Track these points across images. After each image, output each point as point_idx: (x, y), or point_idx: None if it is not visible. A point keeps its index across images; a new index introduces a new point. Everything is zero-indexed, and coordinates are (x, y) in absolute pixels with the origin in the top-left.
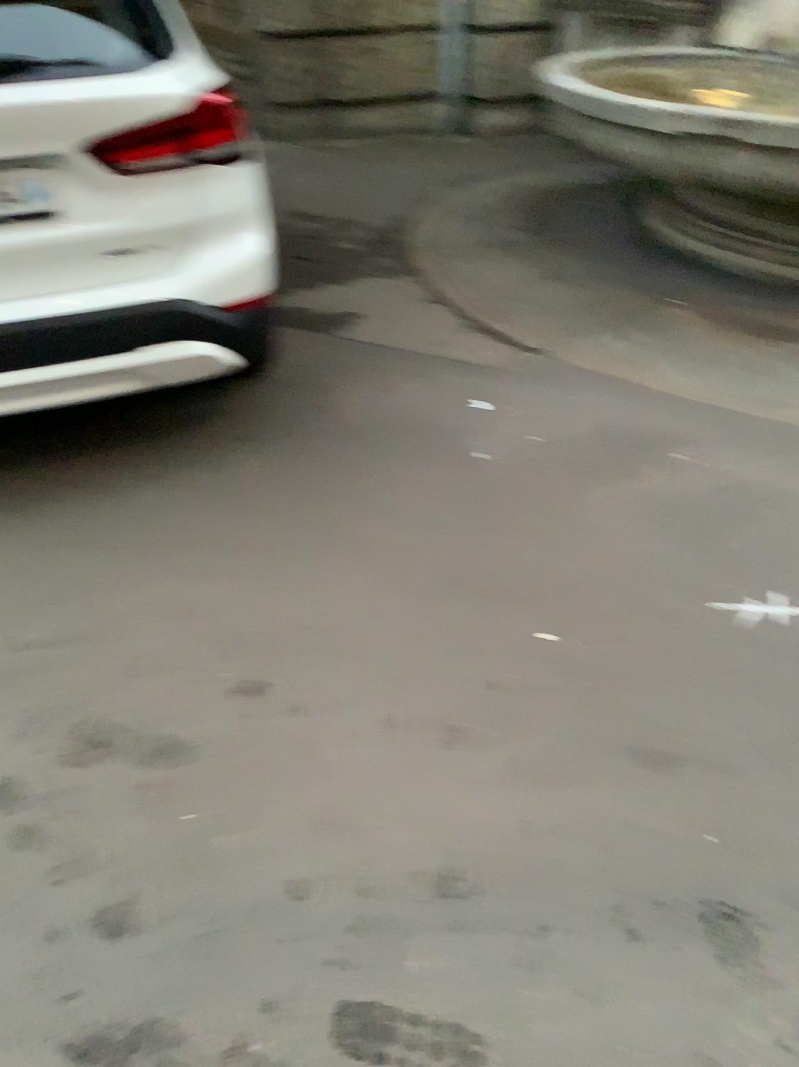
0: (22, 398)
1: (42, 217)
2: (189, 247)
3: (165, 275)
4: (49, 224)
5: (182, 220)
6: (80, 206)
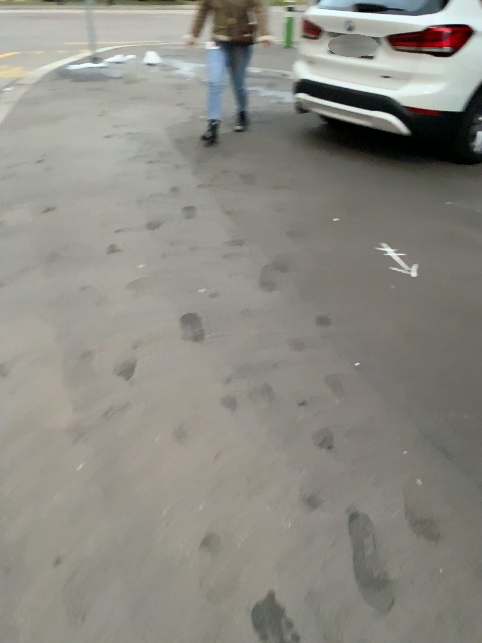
0: (338, 113)
1: (368, 57)
2: (410, 83)
3: (396, 90)
4: (368, 60)
5: (411, 73)
6: (380, 57)
